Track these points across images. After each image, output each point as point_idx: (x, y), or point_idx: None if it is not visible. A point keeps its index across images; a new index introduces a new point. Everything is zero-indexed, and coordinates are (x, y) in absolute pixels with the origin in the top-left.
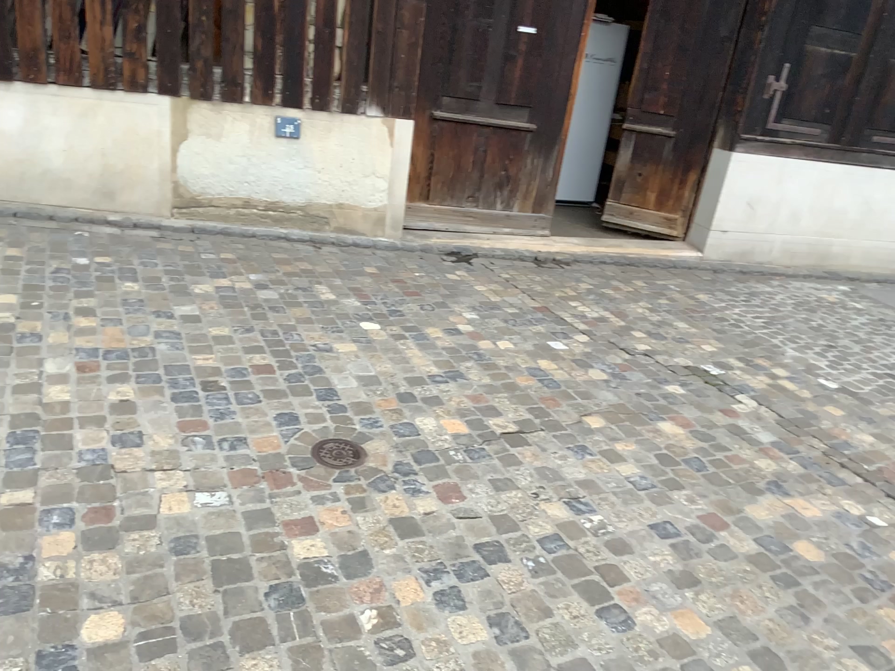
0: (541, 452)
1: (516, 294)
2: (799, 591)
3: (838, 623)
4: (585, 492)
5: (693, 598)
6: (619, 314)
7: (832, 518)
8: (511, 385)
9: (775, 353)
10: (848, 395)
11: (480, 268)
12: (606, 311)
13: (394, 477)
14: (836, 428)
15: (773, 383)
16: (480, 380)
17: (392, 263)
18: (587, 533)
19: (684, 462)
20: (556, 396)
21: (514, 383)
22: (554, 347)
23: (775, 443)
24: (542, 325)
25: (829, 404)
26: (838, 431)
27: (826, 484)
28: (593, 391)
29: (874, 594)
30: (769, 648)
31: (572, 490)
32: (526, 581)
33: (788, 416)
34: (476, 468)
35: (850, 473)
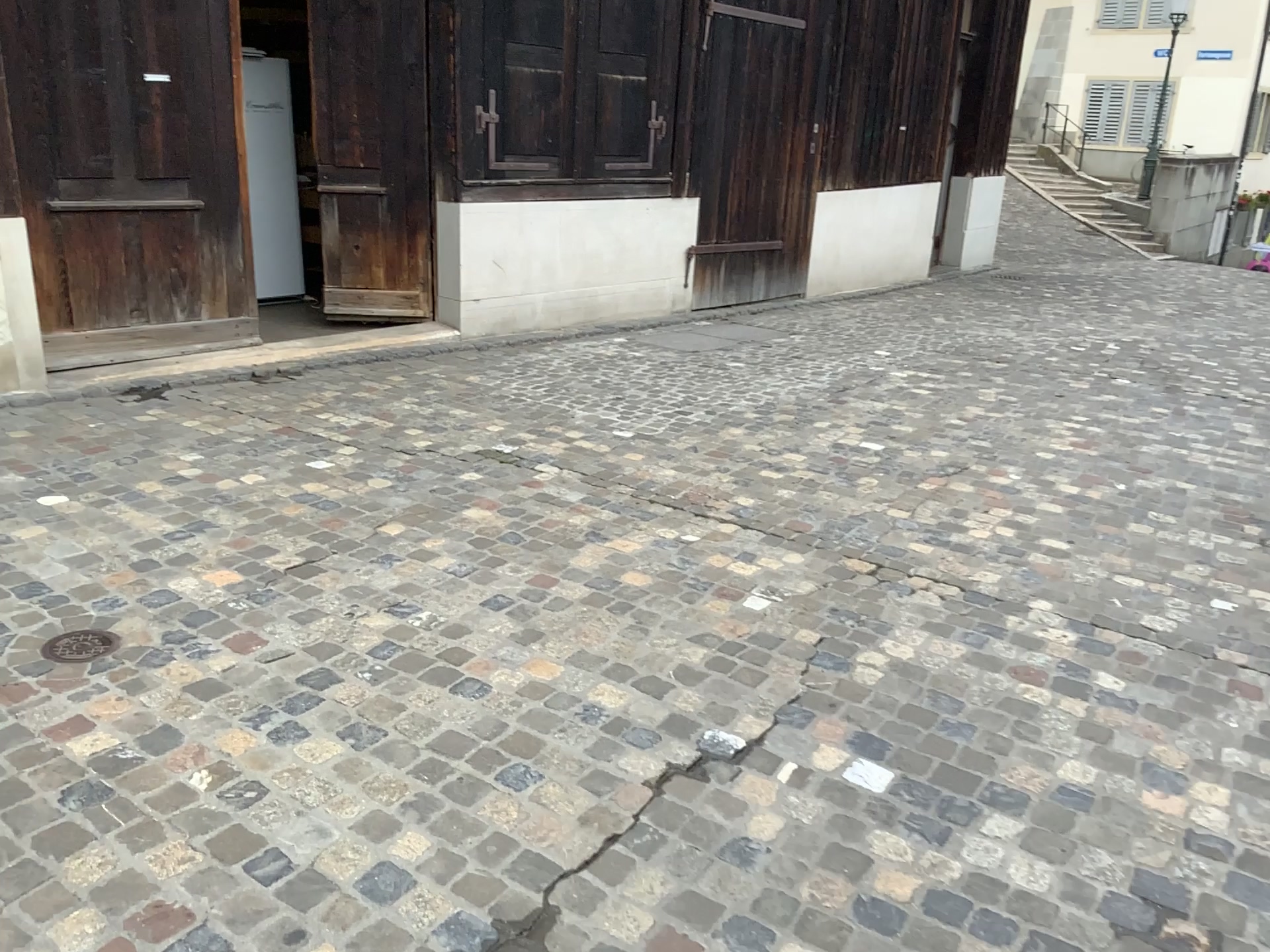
0: (339, 575)
1: (245, 423)
2: (635, 616)
3: (674, 629)
4: (401, 598)
5: (540, 651)
6: (382, 417)
7: (651, 549)
8: (276, 521)
9: (566, 418)
10: (646, 439)
11: (182, 403)
12: (365, 418)
13: (168, 649)
14: (640, 472)
15: (571, 447)
16: (236, 524)
17: (52, 421)
18: (417, 633)
19: (498, 542)
20: (336, 518)
21: (279, 518)
22: (315, 469)
23: (585, 501)
24: (291, 449)
25: (630, 453)
26: (644, 474)
27: (640, 522)
28: (377, 502)
29: (699, 598)
30: (619, 667)
31: (387, 600)
32: (366, 692)
33: (592, 473)
34: (267, 611)
35: (661, 507)
